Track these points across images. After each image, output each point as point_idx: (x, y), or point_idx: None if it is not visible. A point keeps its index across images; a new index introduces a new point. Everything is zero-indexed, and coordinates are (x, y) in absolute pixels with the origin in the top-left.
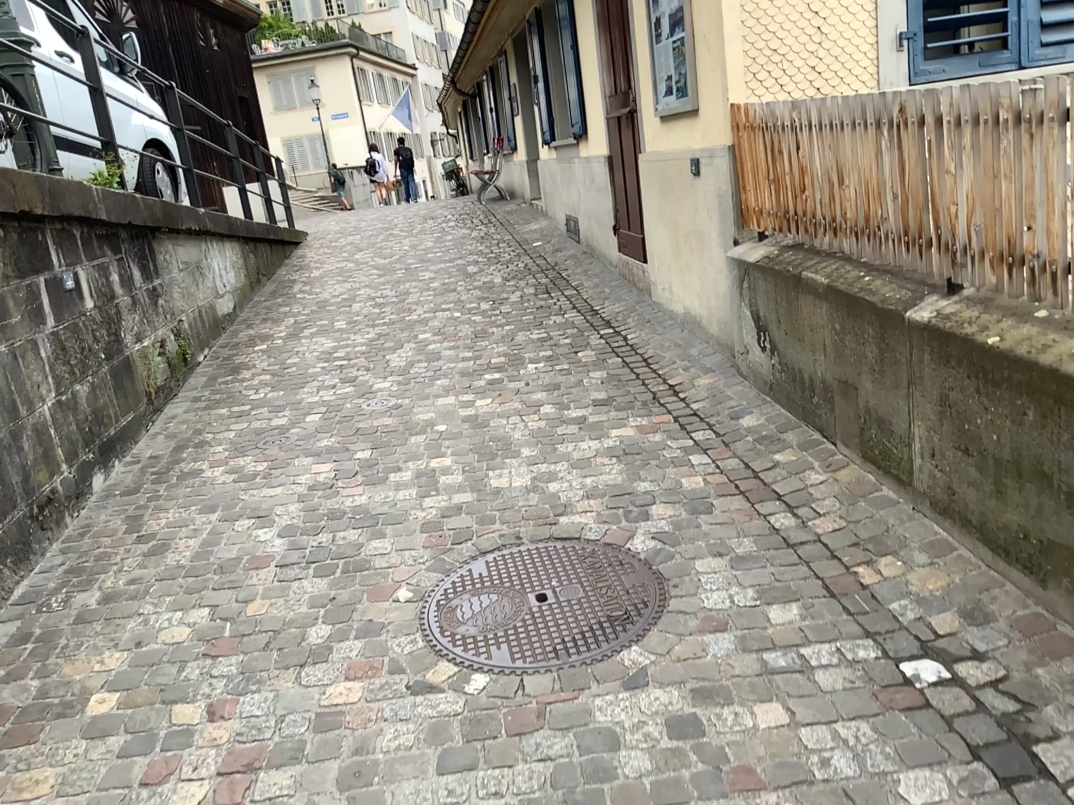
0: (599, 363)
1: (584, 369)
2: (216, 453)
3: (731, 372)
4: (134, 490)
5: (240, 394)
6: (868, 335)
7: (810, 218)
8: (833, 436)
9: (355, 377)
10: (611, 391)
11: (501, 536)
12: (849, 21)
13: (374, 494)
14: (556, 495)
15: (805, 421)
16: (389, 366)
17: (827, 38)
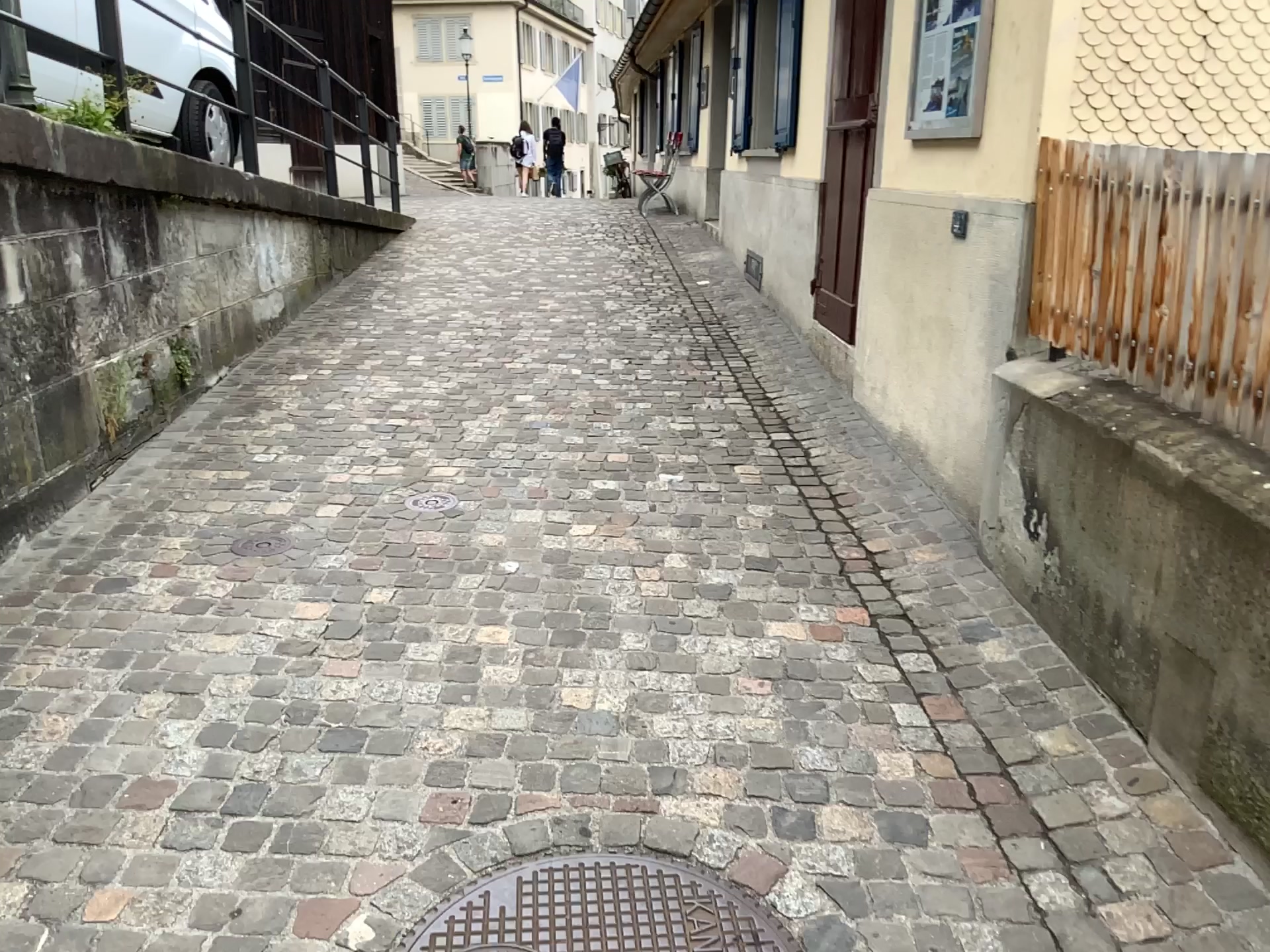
0: (763, 490)
1: (741, 499)
2: (170, 549)
3: (963, 547)
4: (25, 598)
5: (243, 450)
6: (1266, 597)
7: (1168, 354)
8: (1142, 725)
9: (411, 451)
10: (777, 546)
11: (559, 813)
12: (1261, 32)
13: (378, 677)
14: (662, 741)
15: (1087, 675)
16: (463, 440)
17: (1219, 55)
